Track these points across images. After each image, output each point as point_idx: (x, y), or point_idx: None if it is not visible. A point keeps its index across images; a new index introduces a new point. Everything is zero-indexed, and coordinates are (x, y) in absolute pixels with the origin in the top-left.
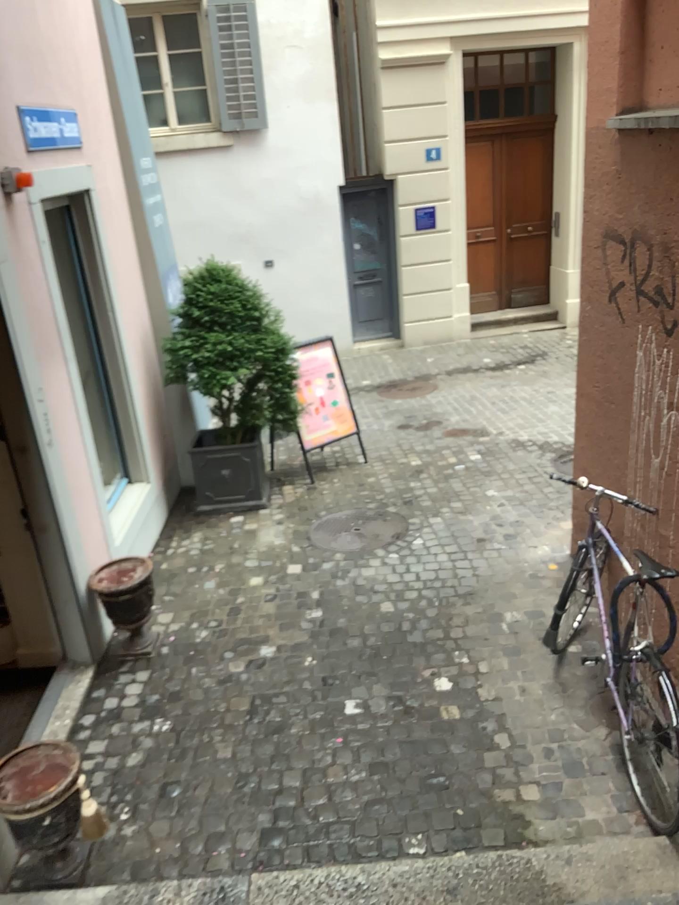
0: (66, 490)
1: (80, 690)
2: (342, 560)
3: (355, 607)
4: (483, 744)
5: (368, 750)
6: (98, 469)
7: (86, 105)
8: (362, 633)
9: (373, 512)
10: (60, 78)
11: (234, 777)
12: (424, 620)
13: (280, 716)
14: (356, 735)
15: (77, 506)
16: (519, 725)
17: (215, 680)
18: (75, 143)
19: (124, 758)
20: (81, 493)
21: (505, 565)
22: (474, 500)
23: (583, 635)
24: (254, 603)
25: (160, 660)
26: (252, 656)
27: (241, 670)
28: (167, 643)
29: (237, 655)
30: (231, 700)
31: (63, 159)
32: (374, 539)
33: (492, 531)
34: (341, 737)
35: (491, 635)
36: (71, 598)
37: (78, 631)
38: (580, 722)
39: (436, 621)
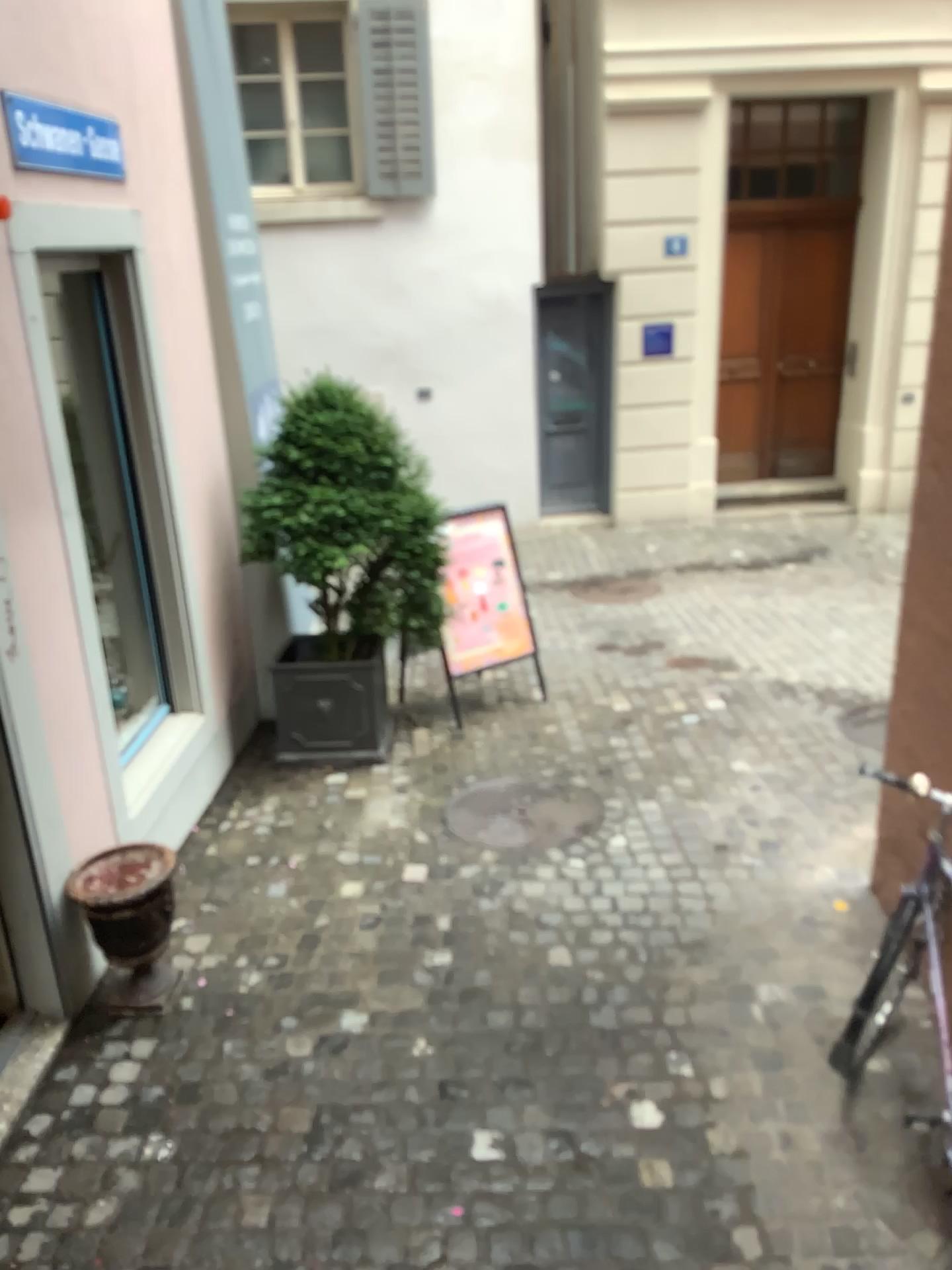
0: (37, 730)
1: (35, 1067)
2: (494, 865)
3: (508, 951)
4: (713, 1246)
5: (506, 1237)
6: (104, 695)
7: (137, 117)
8: (515, 1001)
9: (550, 784)
10: (91, 65)
11: (266, 1269)
12: (620, 986)
13: (361, 1150)
14: (488, 1202)
15: (56, 756)
16: (780, 1213)
17: (261, 1068)
18: (111, 172)
19: (83, 1209)
20: (68, 735)
21: (760, 896)
22: (713, 778)
23: (896, 1043)
24: (342, 930)
25: (176, 1022)
26: (328, 1028)
27: (305, 1053)
28: (191, 992)
29: (304, 1025)
30: (281, 1111)
31: (85, 194)
32: (548, 832)
33: (741, 835)
34: (461, 1205)
35: (735, 1026)
36: (34, 909)
37: (44, 963)
38: (891, 1219)
39: (640, 990)
